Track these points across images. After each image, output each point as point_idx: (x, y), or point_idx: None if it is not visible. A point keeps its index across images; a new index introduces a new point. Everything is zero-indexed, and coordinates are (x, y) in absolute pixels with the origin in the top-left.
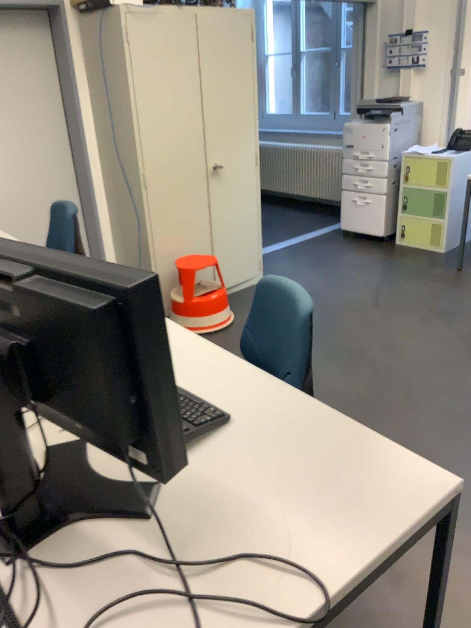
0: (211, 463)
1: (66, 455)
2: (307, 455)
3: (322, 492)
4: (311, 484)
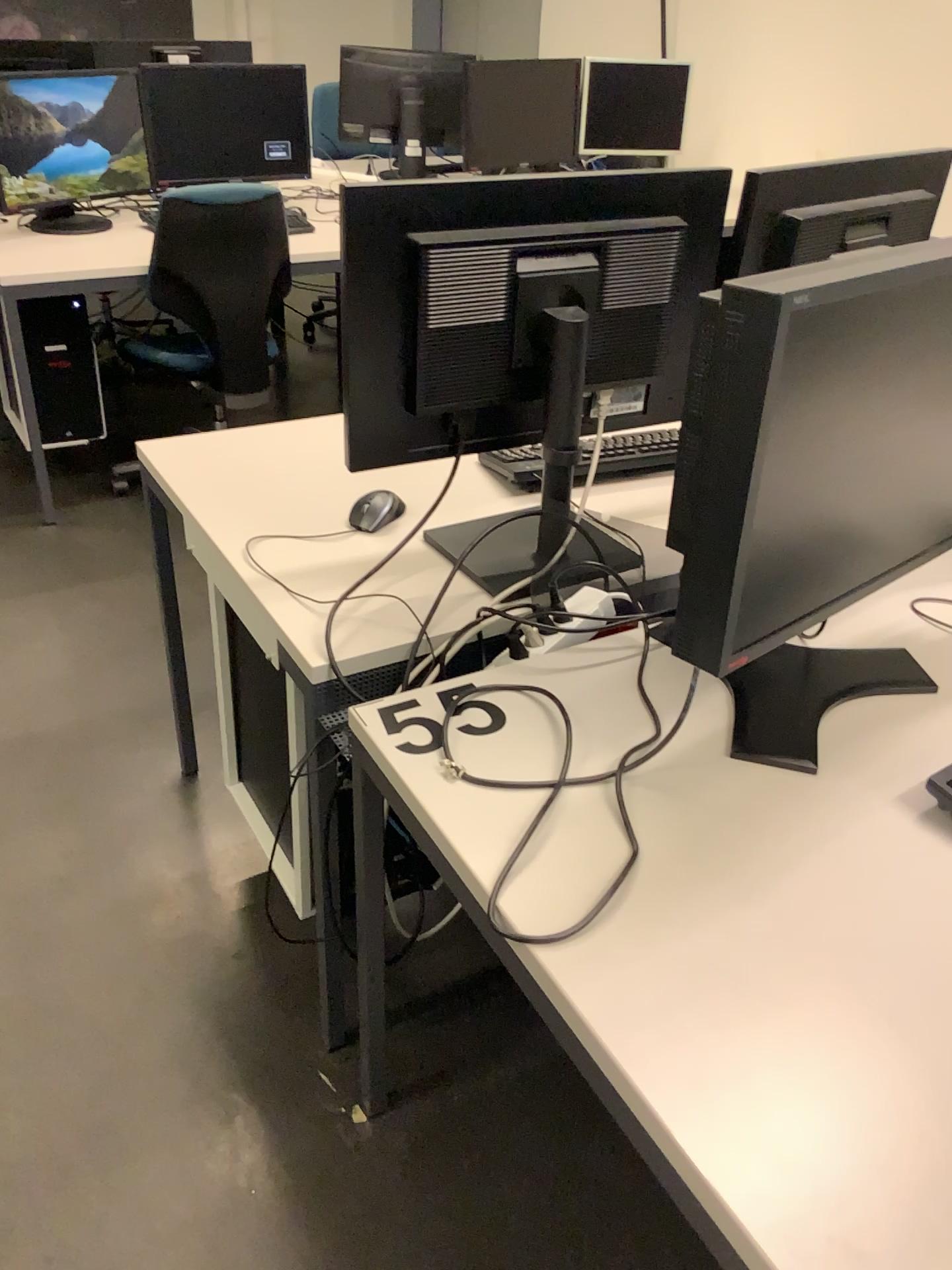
0: (884, 830)
1: (880, 658)
2: (940, 1002)
3: (805, 995)
4: (831, 980)
